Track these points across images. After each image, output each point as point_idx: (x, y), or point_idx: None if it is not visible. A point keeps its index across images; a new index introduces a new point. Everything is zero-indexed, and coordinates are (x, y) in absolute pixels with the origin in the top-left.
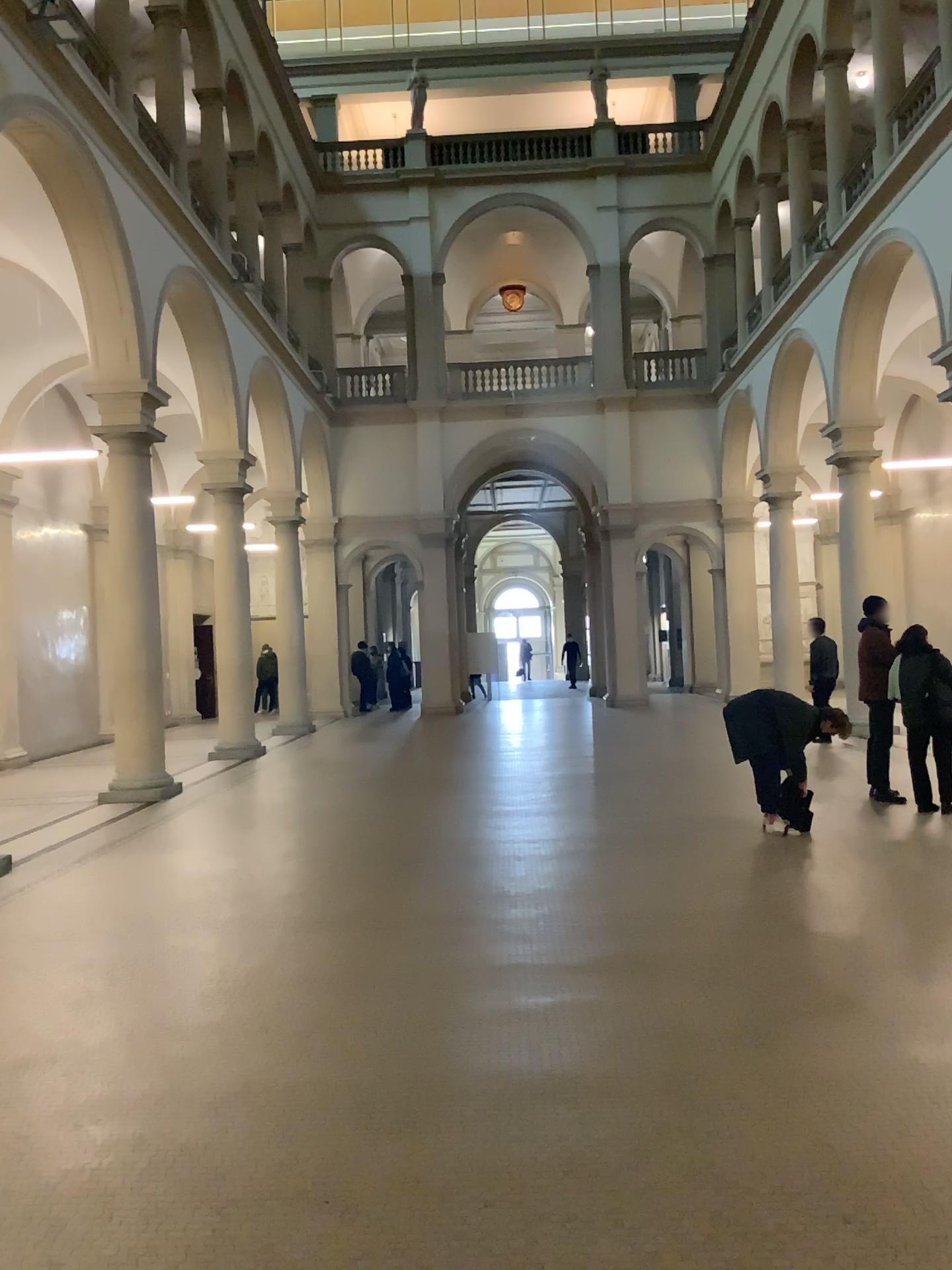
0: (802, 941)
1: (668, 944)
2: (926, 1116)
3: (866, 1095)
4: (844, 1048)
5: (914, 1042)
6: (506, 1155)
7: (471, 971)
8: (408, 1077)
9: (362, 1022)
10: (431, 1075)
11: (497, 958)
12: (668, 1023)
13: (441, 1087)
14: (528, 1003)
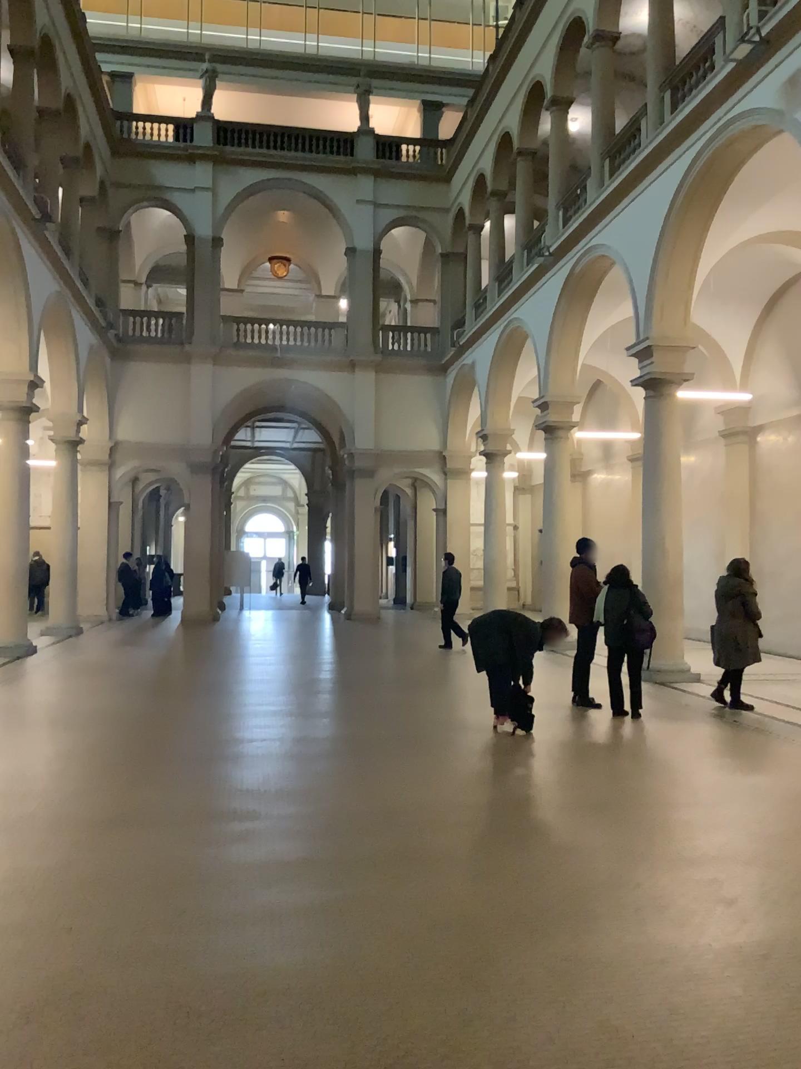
0: (547, 834)
1: (435, 838)
2: (680, 997)
3: (628, 979)
4: (601, 934)
5: (657, 926)
6: (319, 1057)
7: (261, 867)
8: (215, 978)
9: (163, 922)
10: (236, 975)
11: (284, 853)
12: (447, 915)
13: (248, 988)
14: (318, 898)
